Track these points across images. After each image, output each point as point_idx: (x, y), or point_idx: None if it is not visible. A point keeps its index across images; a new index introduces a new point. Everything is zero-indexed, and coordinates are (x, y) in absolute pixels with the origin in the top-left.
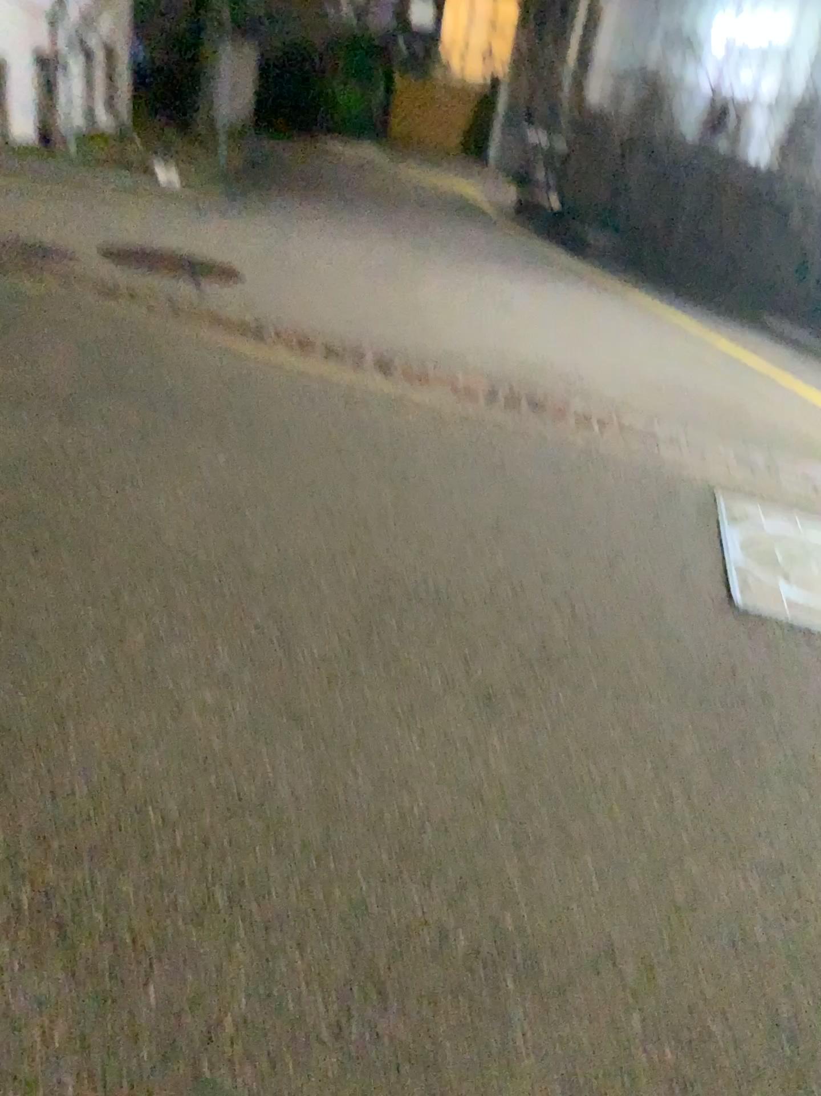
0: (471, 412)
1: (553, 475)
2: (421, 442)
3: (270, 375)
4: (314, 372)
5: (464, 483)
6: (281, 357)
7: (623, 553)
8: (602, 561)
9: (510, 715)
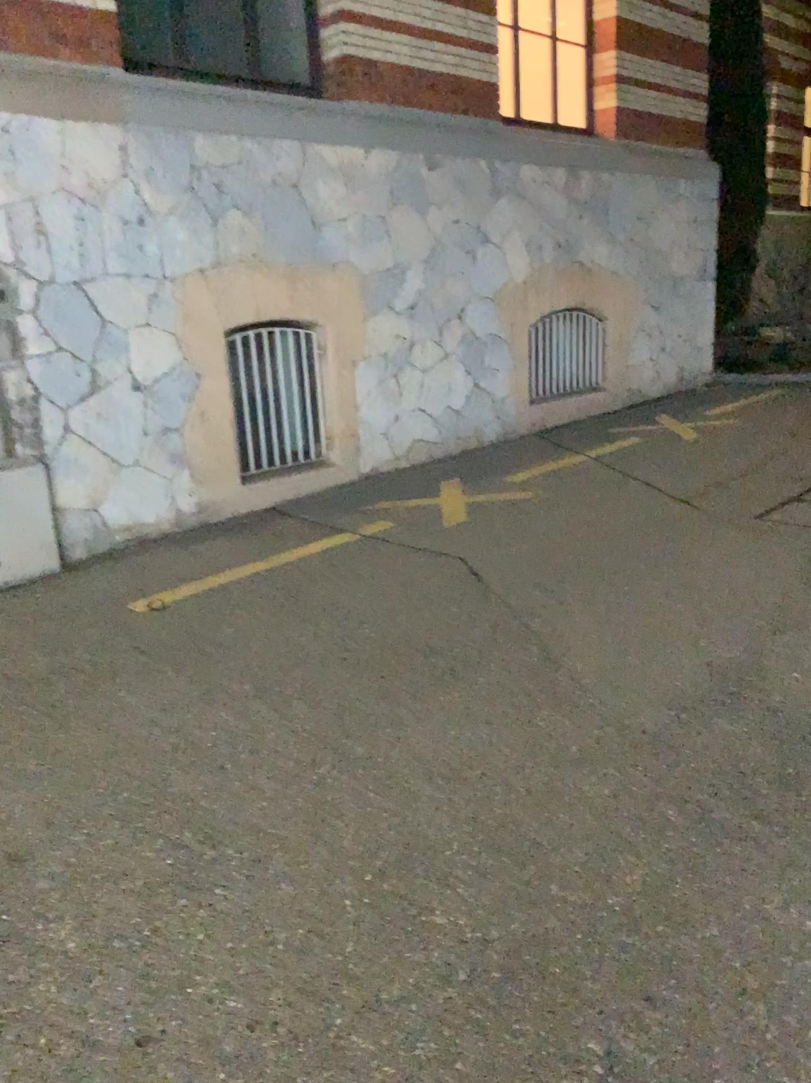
0: None
1: None
2: None
3: None
4: None
5: None
6: None
7: None
8: None
9: None
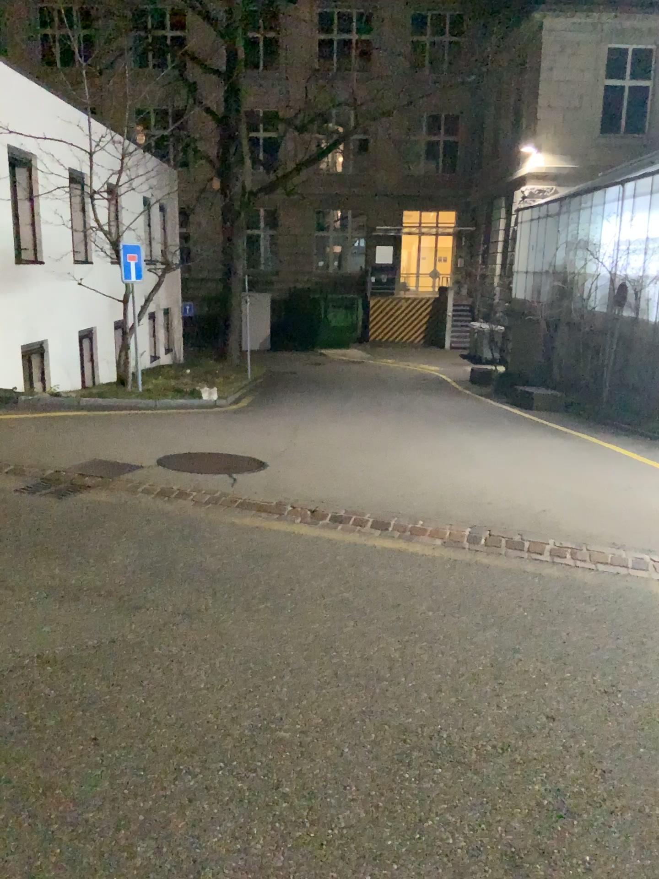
0: (459, 557)
1: (539, 607)
2: (420, 590)
3: (290, 545)
4: (325, 538)
5: (462, 626)
6: (298, 528)
7: (617, 681)
8: (599, 692)
9: (539, 878)
